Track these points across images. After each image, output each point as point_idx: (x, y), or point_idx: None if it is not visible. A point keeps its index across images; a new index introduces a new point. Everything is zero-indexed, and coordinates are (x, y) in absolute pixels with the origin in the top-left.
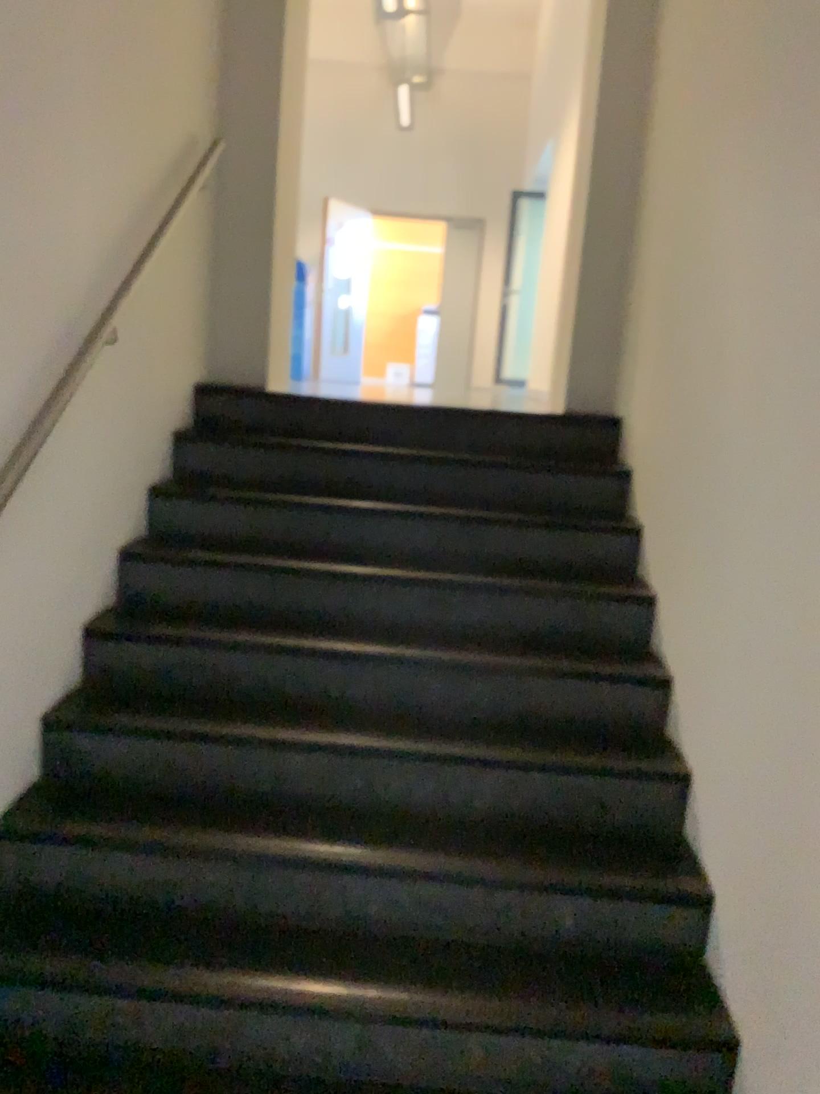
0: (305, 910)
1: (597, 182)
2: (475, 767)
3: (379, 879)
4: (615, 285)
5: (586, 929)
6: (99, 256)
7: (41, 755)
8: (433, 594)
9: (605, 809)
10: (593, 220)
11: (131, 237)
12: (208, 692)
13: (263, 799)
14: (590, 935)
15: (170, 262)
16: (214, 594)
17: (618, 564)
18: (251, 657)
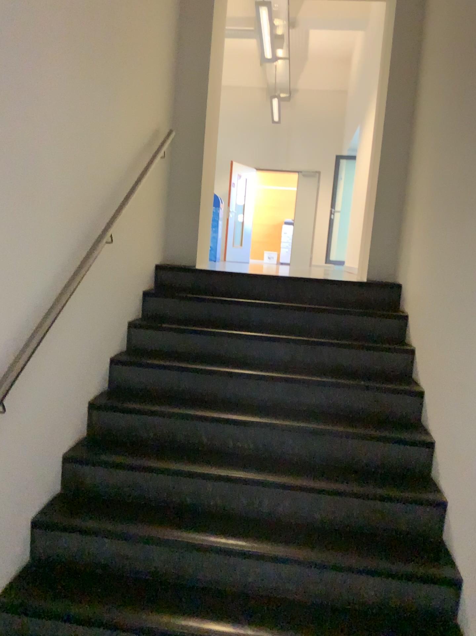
0: (211, 578)
1: (386, 149)
2: (314, 494)
3: (256, 561)
4: (398, 207)
5: (383, 600)
6: (103, 193)
7: (61, 478)
8: (290, 388)
9: (395, 523)
10: (384, 171)
11: (122, 182)
12: (158, 443)
13: (187, 509)
14: (386, 603)
15: (143, 196)
16: (162, 385)
17: (401, 371)
18: (183, 423)
